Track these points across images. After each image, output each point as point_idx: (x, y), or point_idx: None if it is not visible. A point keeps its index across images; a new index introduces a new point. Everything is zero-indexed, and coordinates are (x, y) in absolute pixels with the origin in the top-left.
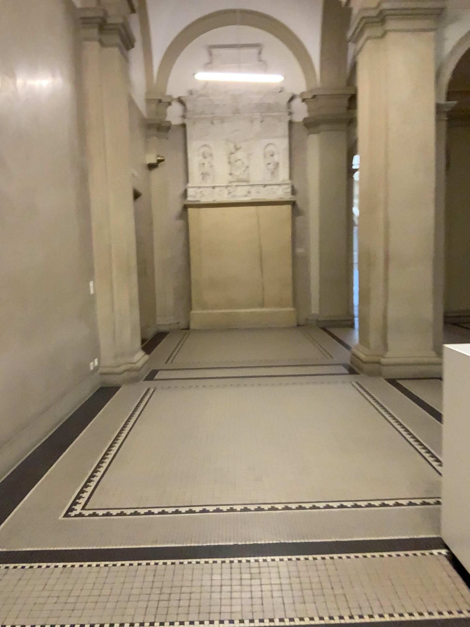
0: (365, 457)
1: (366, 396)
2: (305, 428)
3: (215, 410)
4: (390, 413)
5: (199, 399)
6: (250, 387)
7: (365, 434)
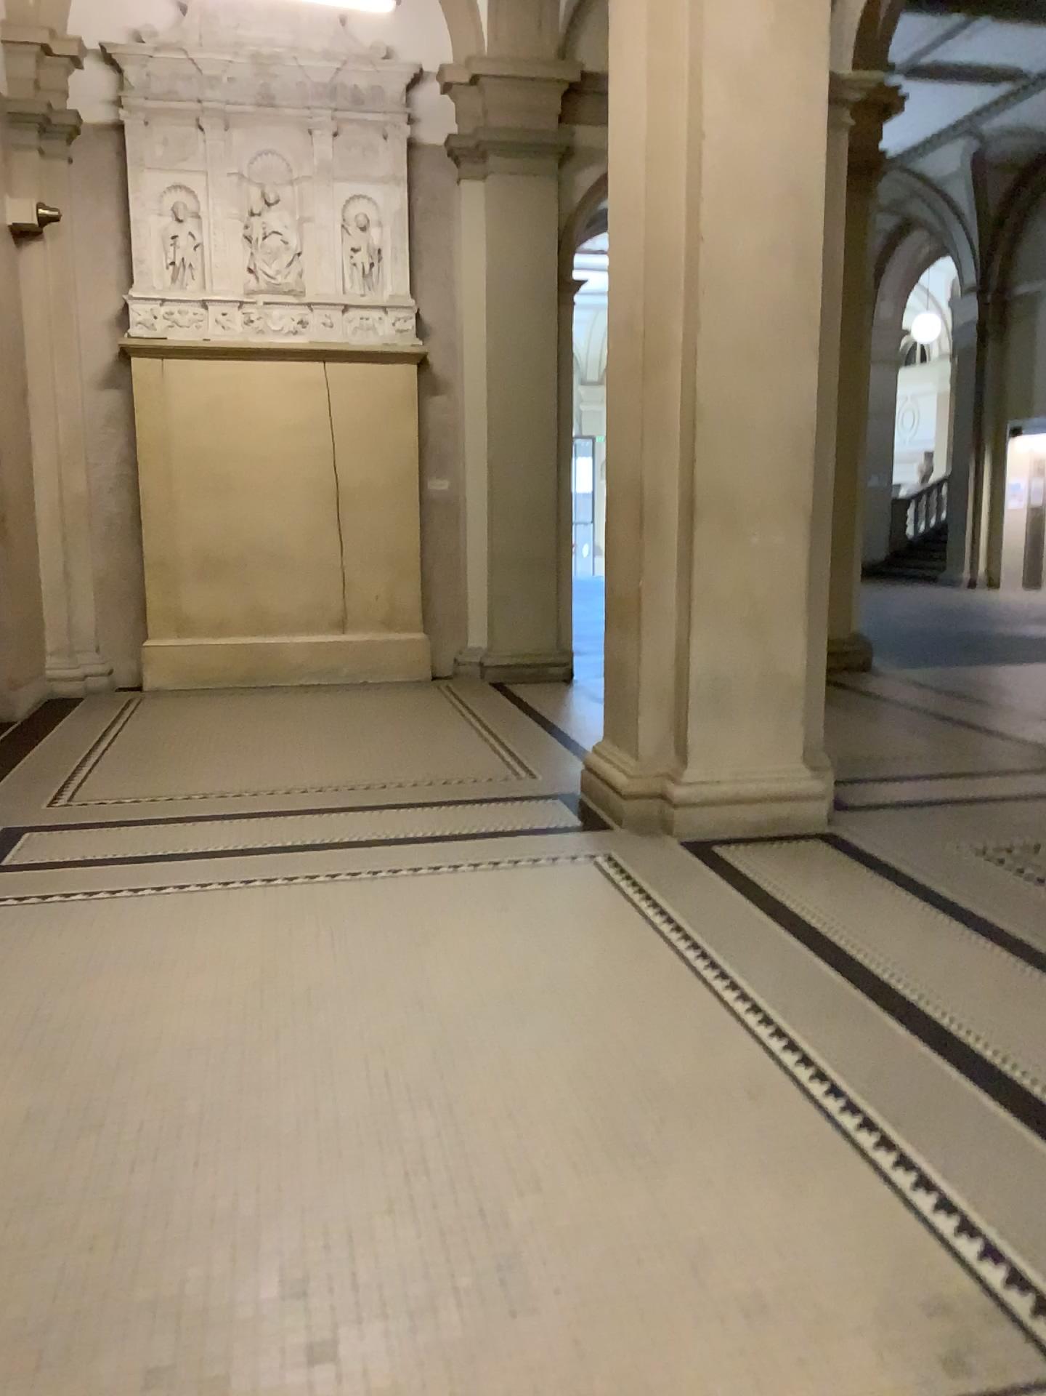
0: (690, 1192)
1: (643, 911)
2: (475, 1058)
3: (178, 988)
4: (727, 977)
5: (129, 945)
6: (298, 889)
7: (670, 1075)
